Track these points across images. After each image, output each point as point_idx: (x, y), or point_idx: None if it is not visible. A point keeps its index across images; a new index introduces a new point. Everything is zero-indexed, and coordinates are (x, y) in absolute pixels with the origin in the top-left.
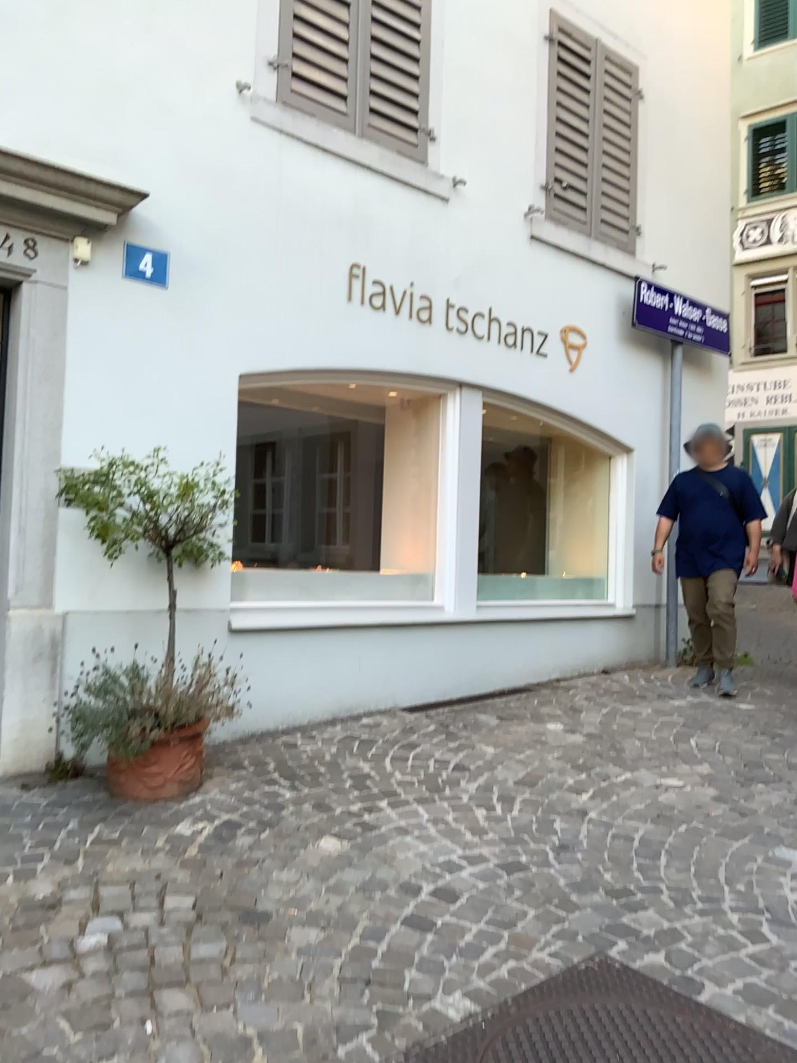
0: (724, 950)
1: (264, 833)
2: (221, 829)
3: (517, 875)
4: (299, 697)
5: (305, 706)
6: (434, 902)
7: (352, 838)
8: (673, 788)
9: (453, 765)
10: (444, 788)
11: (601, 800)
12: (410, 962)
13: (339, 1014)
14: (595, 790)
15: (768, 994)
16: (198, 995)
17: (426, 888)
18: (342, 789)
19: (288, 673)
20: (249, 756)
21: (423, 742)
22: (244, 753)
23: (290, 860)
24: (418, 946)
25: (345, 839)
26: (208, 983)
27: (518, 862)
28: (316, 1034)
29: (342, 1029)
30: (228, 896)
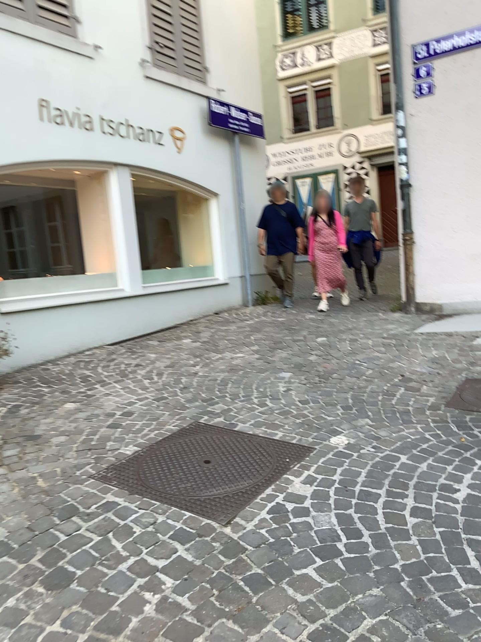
0: (249, 412)
1: (35, 406)
2: (12, 409)
3: (161, 401)
4: (47, 344)
5: (52, 349)
6: (120, 417)
7: (81, 401)
8: (239, 357)
9: (133, 364)
10: (128, 375)
11: (204, 367)
12: (109, 439)
13: (76, 460)
14: (202, 363)
15: (263, 423)
16: (9, 466)
17: (117, 413)
18: (75, 383)
19: (39, 332)
20: (23, 376)
21: (117, 356)
22: (21, 376)
23: (49, 413)
24: (112, 433)
25: (77, 401)
26: (13, 461)
27: (162, 396)
28: (66, 469)
29: (78, 465)
30: (19, 431)
